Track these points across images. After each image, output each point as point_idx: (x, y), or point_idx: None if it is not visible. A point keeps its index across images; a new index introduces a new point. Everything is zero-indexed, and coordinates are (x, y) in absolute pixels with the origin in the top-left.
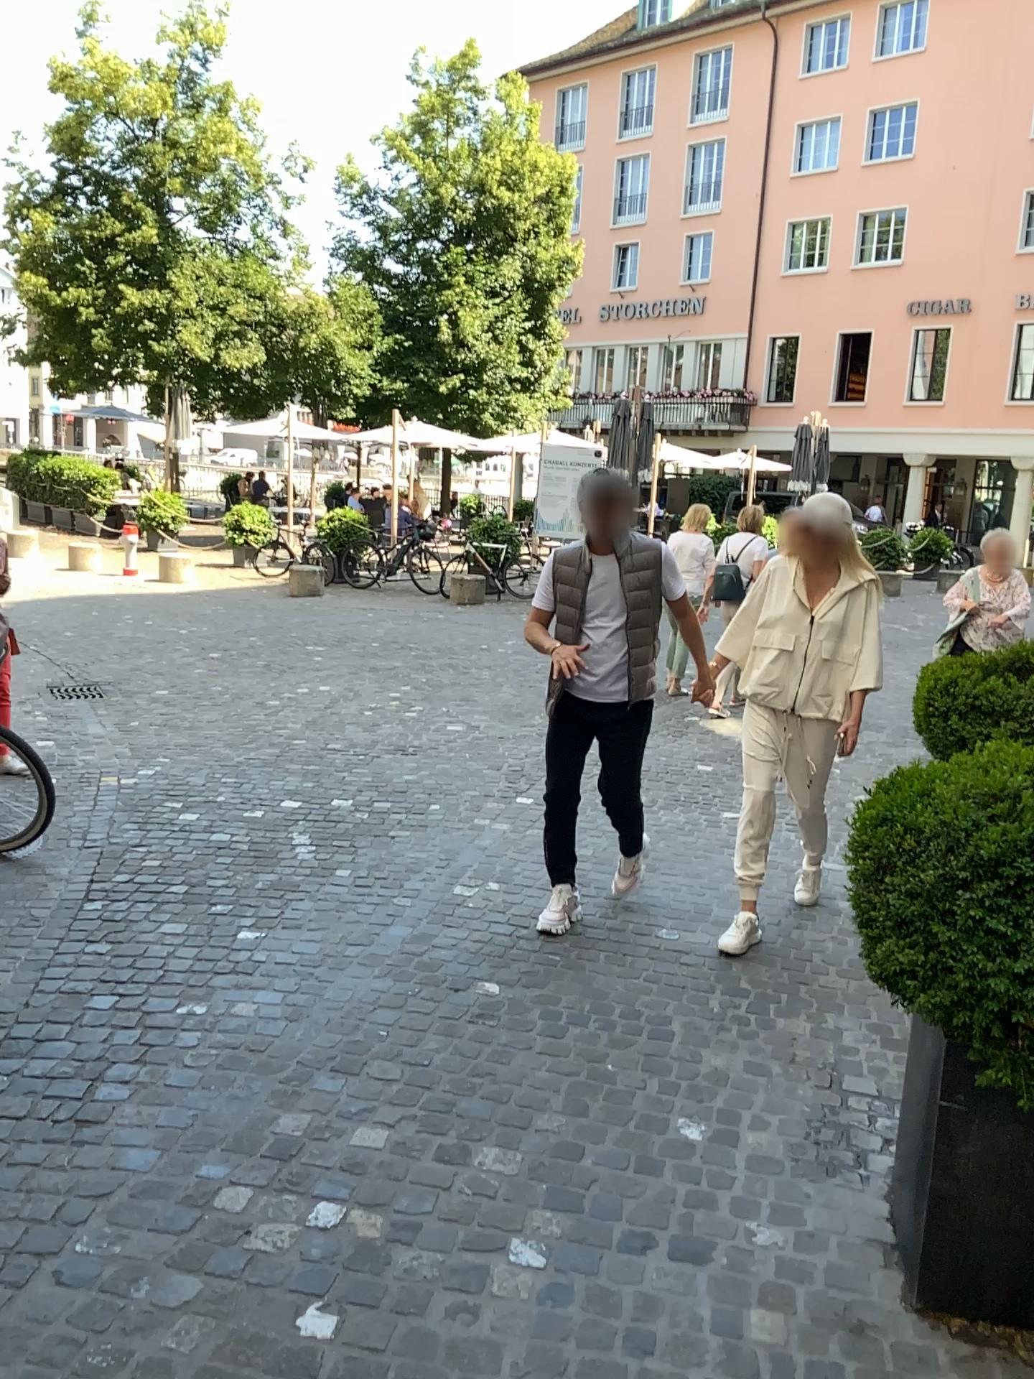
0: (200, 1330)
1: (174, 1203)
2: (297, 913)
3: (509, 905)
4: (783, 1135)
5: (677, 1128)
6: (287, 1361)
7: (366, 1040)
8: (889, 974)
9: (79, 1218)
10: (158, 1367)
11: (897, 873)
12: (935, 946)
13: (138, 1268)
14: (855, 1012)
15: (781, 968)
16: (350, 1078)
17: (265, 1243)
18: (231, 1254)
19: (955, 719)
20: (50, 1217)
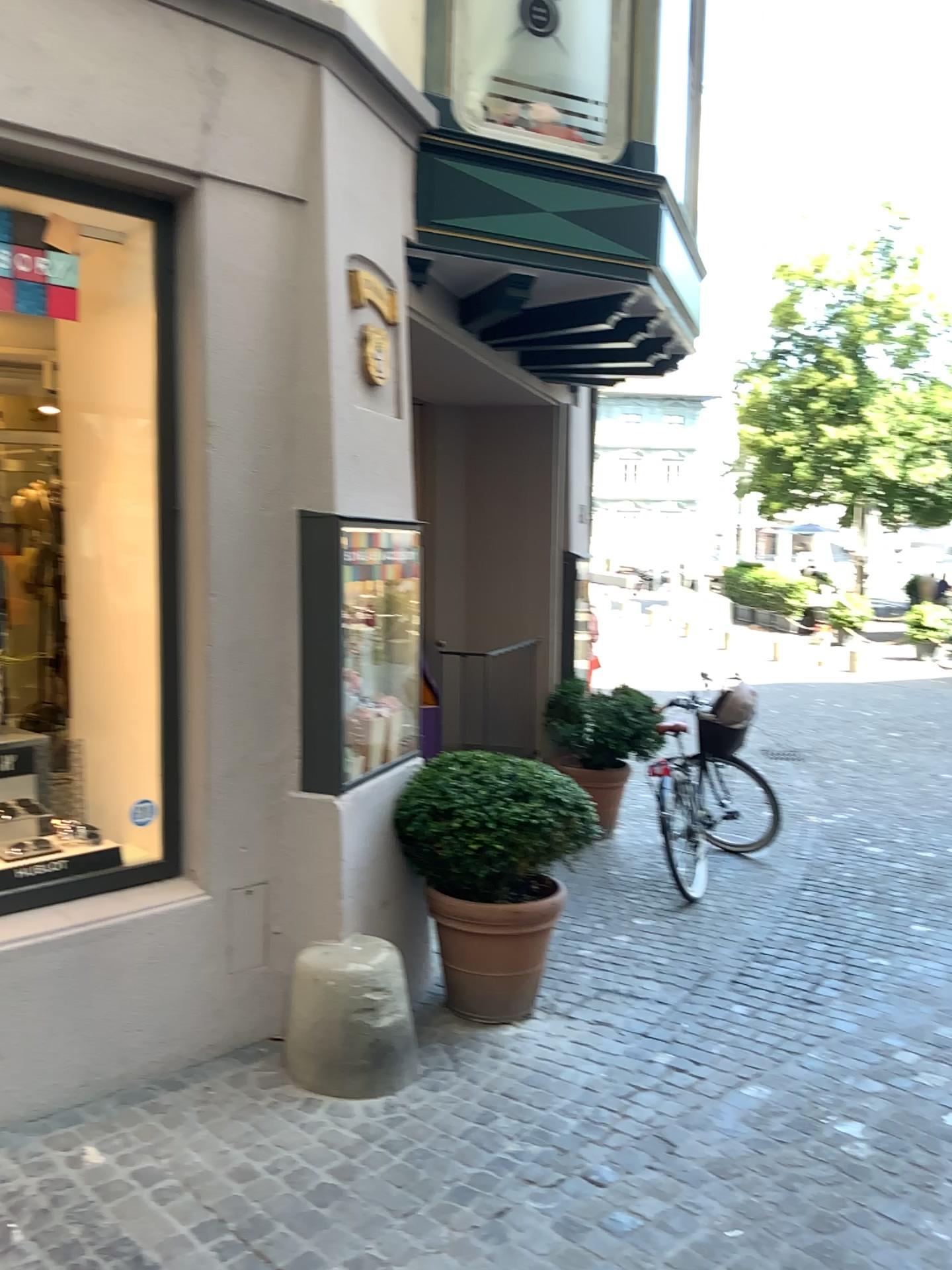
0: (883, 1103)
1: (866, 1048)
2: None
3: None
4: None
5: None
6: (935, 1129)
7: None
8: None
9: (810, 1041)
10: (858, 1109)
11: None
12: None
13: (846, 1070)
14: None
15: None
16: None
17: (924, 1080)
18: (902, 1079)
19: None
20: (793, 1036)
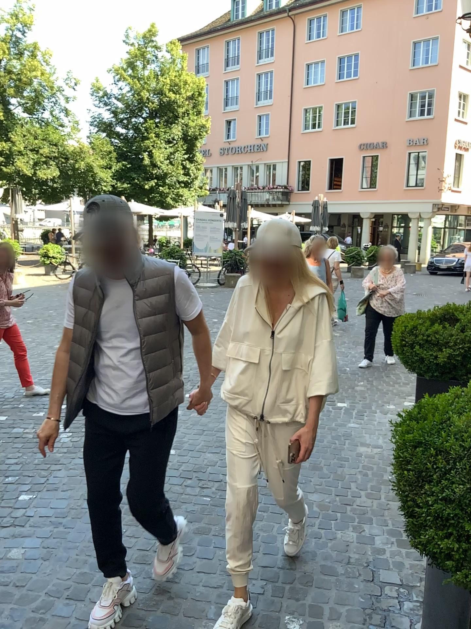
0: None
1: None
2: (56, 479)
3: (180, 463)
4: (350, 623)
5: (284, 625)
6: None
7: (90, 572)
8: (430, 551)
9: None
10: None
11: (433, 482)
12: (466, 537)
13: None
14: (379, 523)
15: (334, 494)
16: (77, 605)
17: None
18: None
19: (417, 347)
20: None
